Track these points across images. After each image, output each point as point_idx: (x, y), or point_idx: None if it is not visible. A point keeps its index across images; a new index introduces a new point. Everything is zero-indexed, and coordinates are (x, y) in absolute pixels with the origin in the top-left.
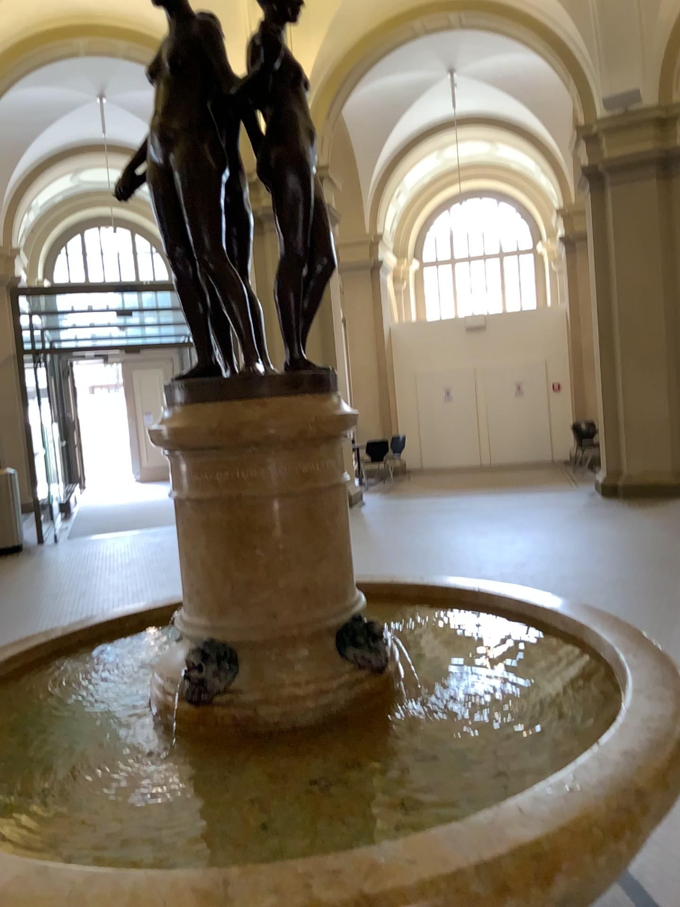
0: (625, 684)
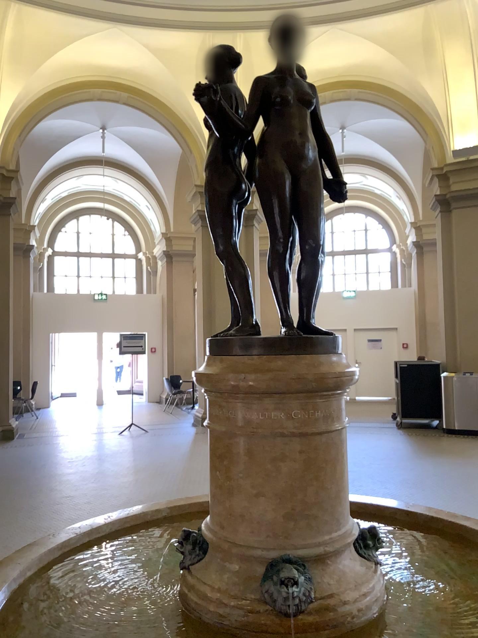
0: None
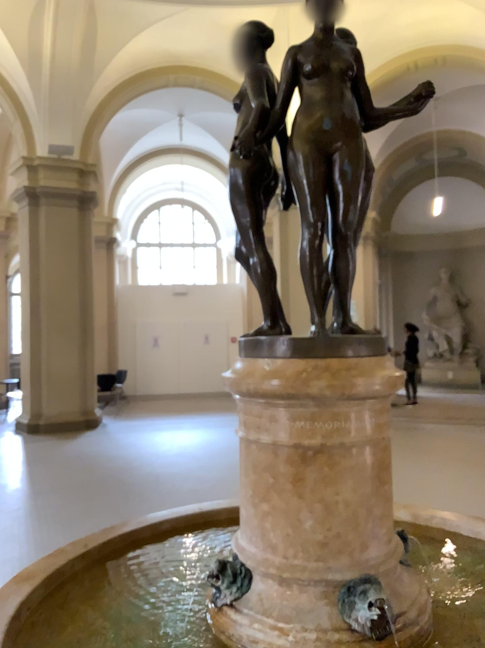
0: None
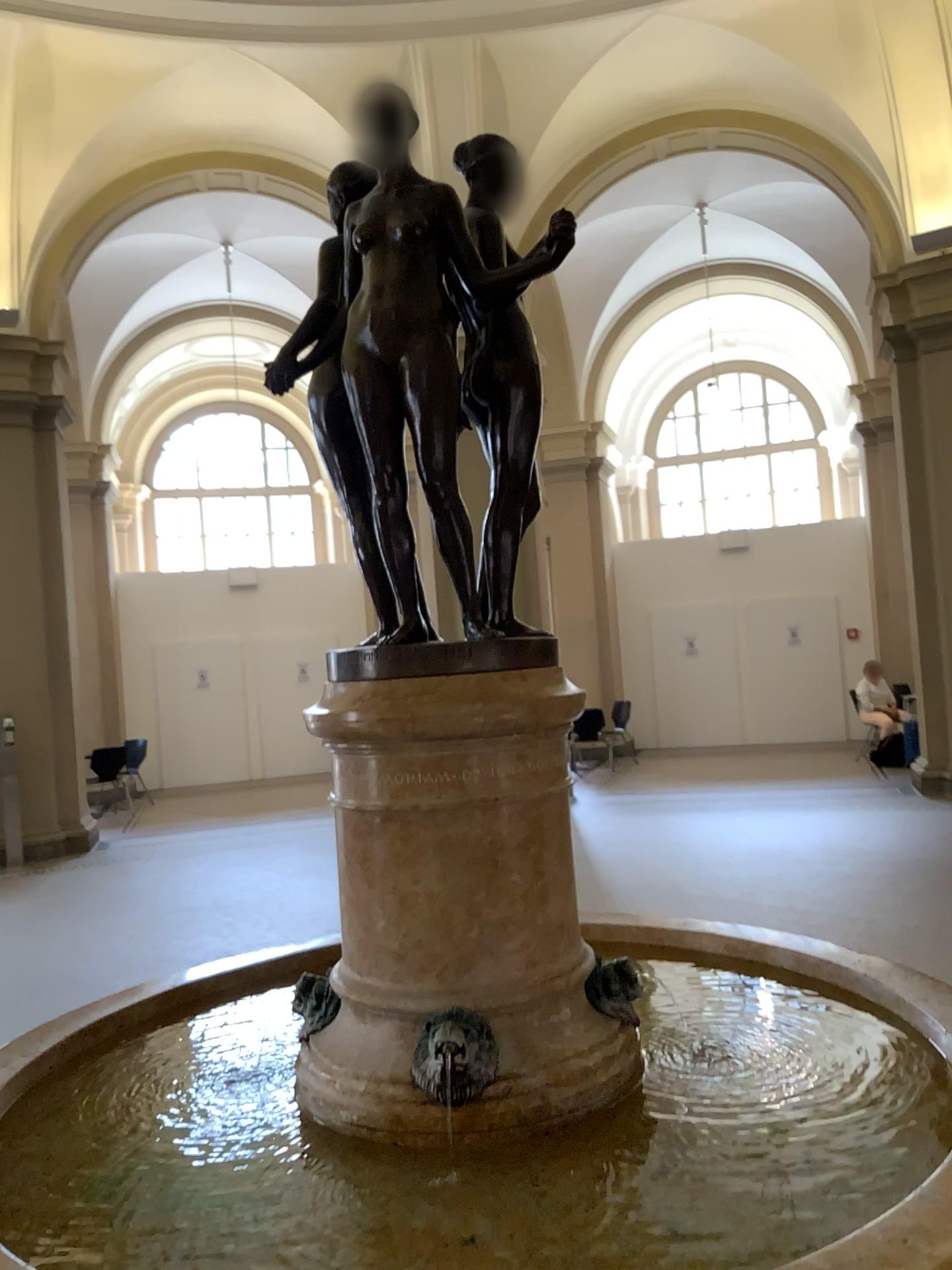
0: (898, 997)
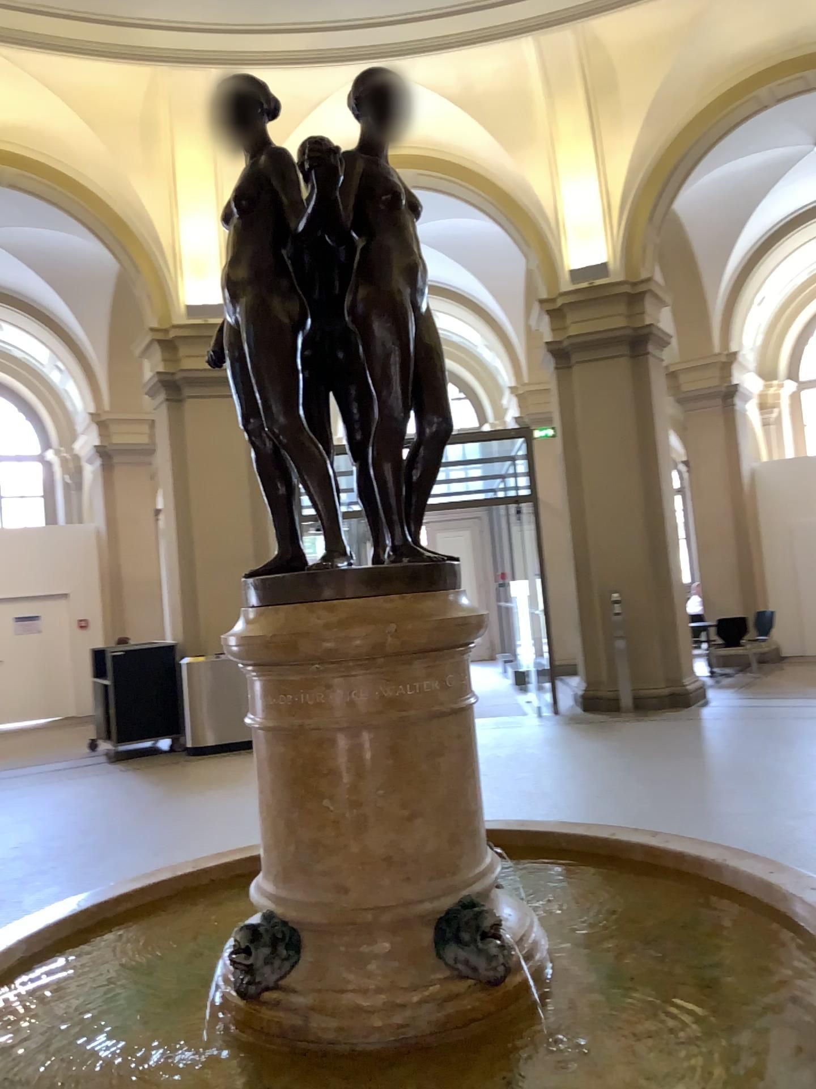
0: None
